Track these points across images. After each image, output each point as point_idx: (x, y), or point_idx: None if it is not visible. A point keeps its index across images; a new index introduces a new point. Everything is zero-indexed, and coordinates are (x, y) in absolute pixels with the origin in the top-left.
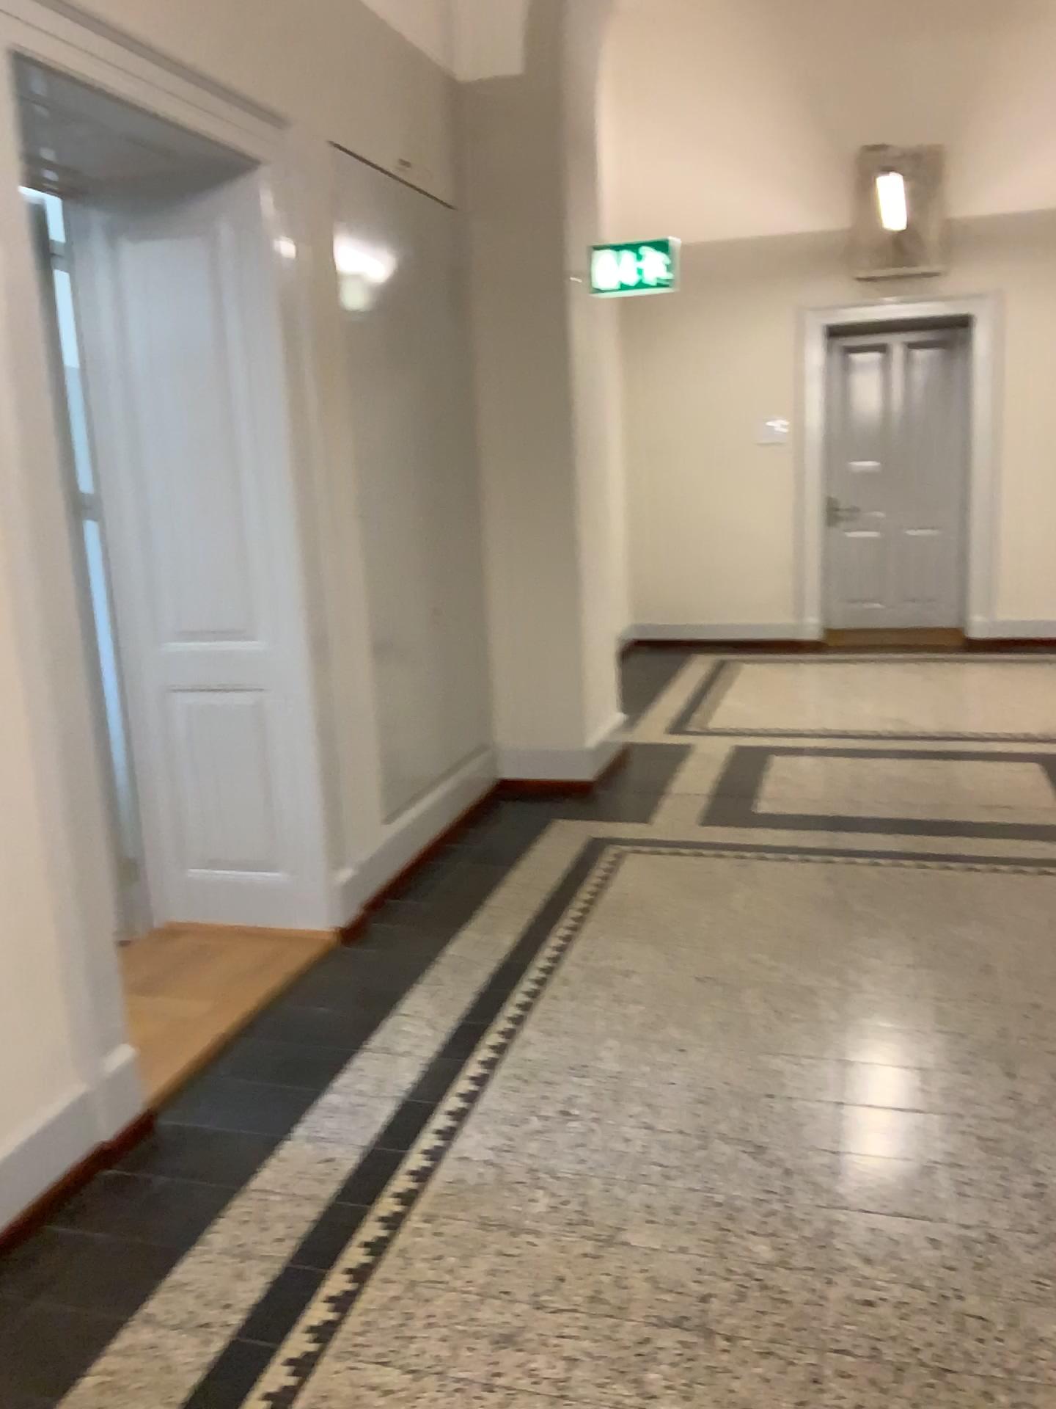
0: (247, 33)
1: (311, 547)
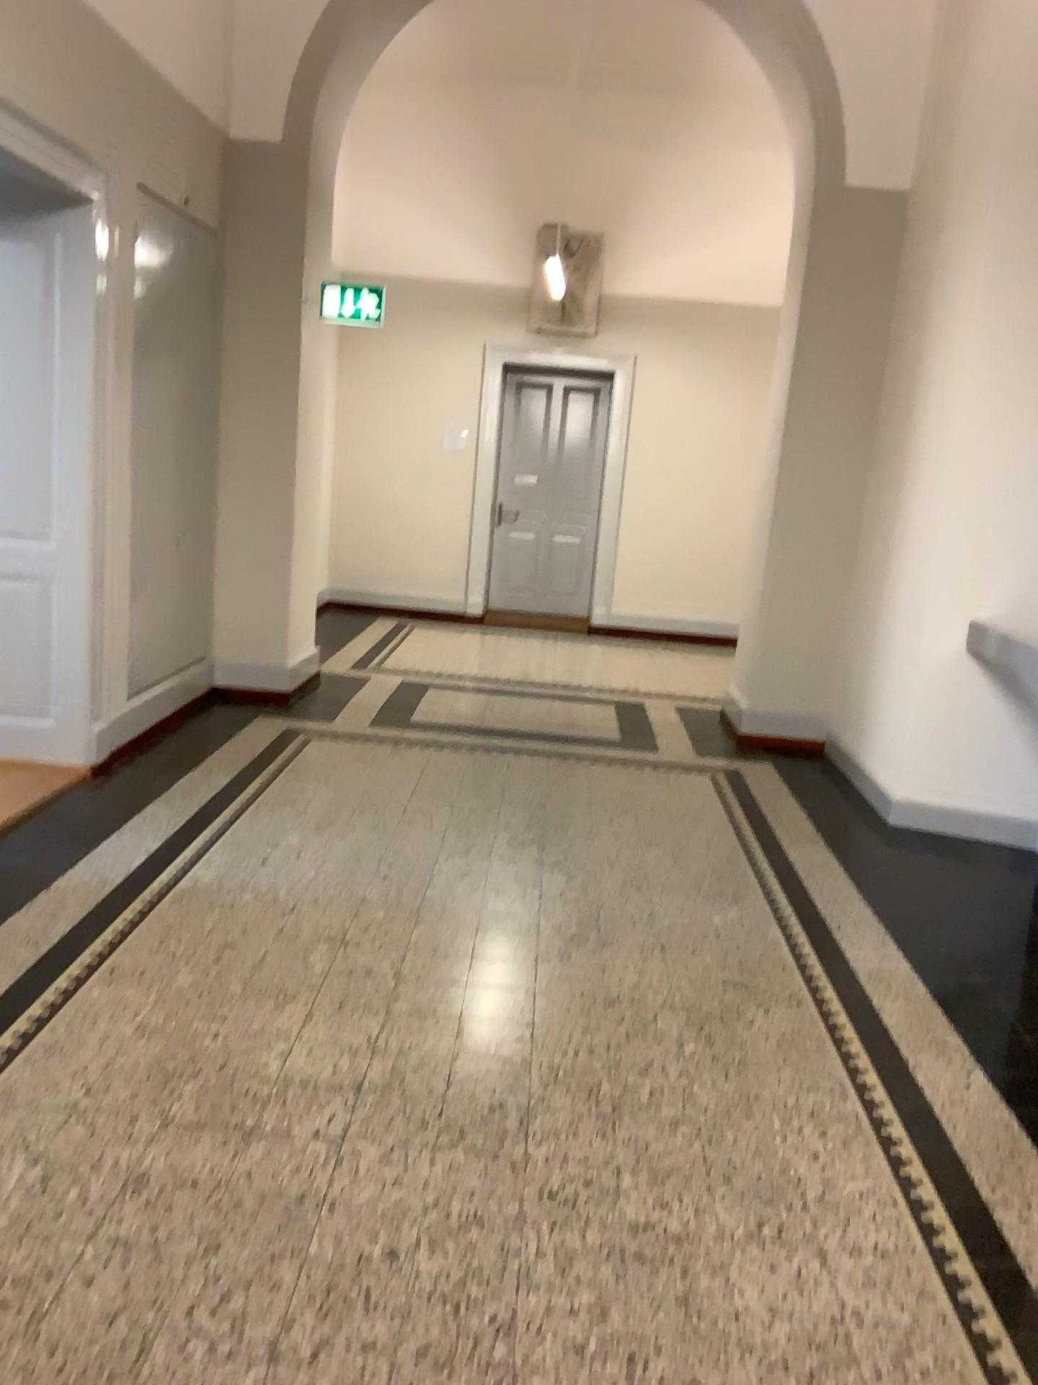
0: (86, 98)
1: (91, 474)
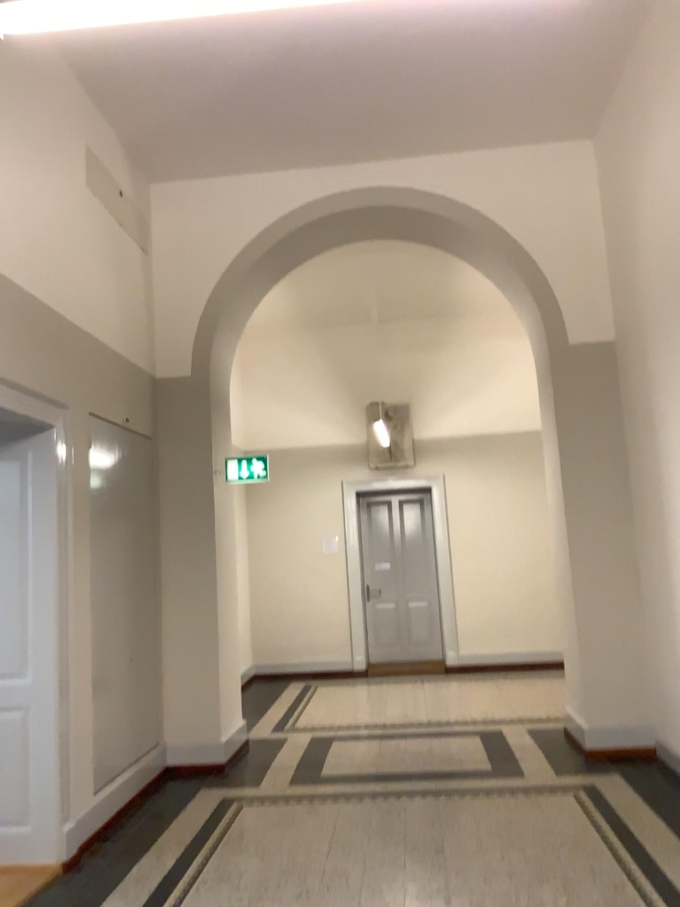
0: (47, 365)
1: (58, 622)
